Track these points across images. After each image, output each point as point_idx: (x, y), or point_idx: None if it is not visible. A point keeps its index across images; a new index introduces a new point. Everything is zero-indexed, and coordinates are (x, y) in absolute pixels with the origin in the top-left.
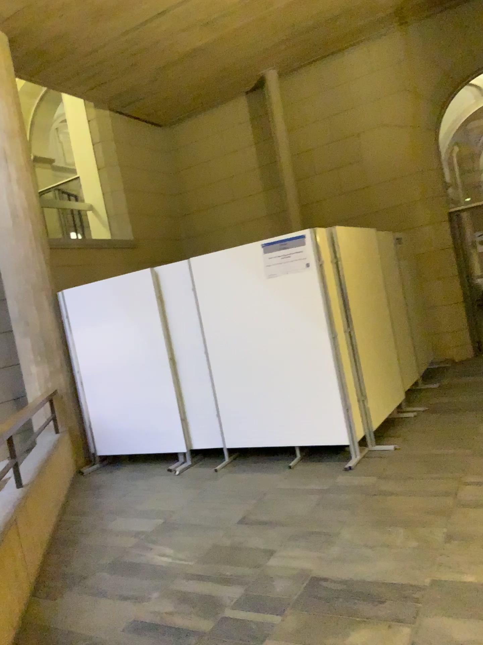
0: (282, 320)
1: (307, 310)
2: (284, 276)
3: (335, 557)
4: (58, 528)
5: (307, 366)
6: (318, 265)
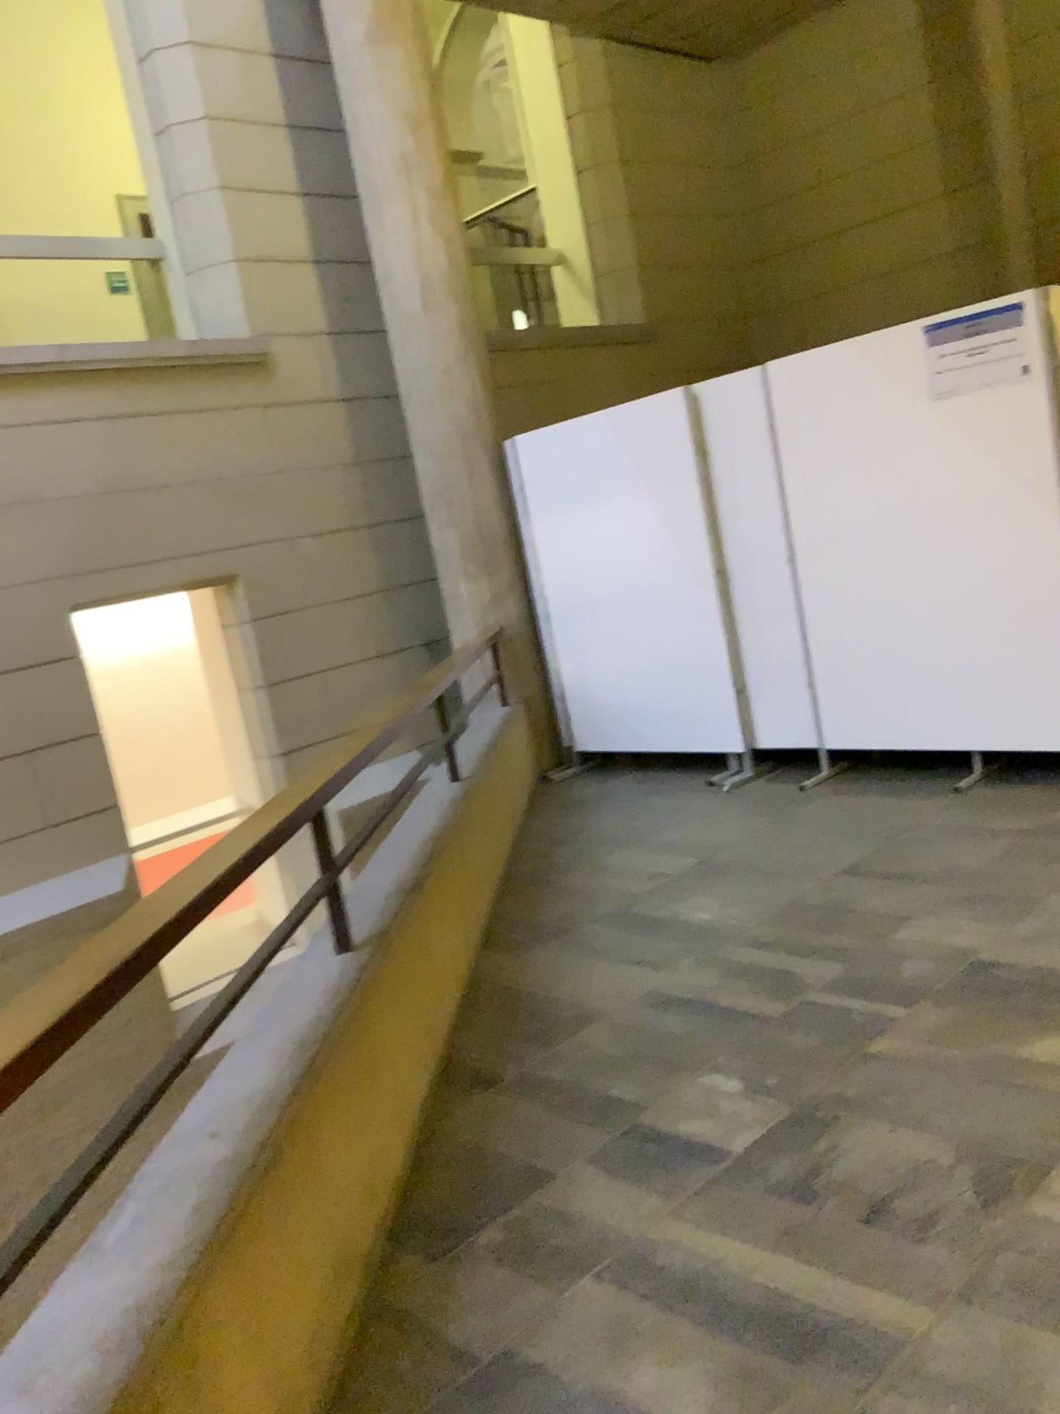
0: (956, 490)
1: (1011, 470)
2: (966, 397)
3: (1020, 932)
4: (517, 858)
5: (1005, 587)
6: (1043, 371)
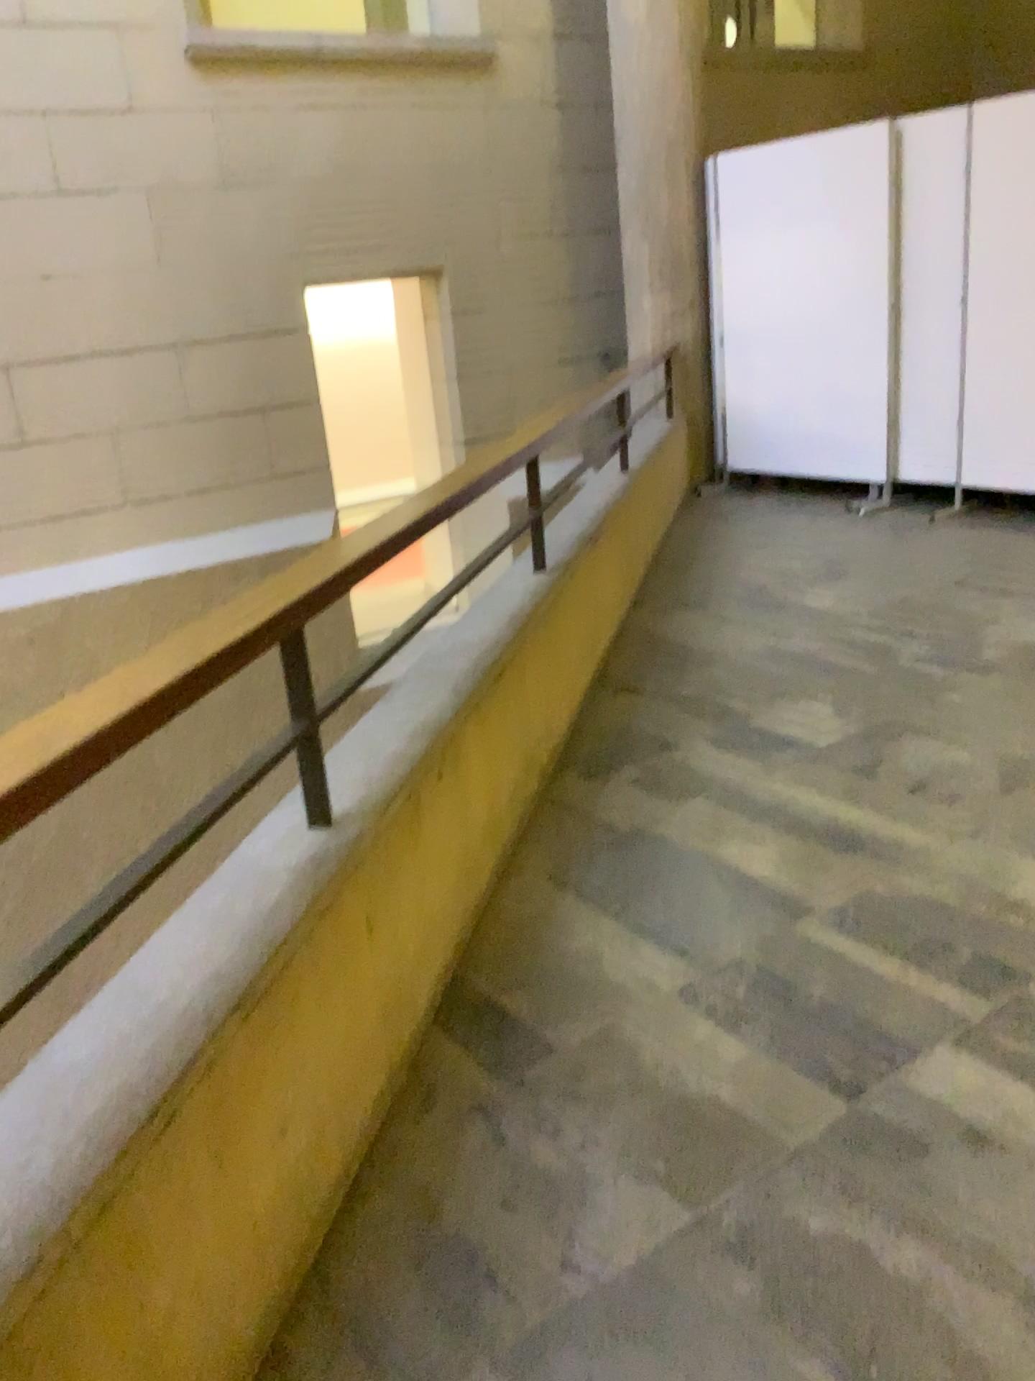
0: None
1: None
2: None
3: None
4: (663, 545)
5: None
6: None
